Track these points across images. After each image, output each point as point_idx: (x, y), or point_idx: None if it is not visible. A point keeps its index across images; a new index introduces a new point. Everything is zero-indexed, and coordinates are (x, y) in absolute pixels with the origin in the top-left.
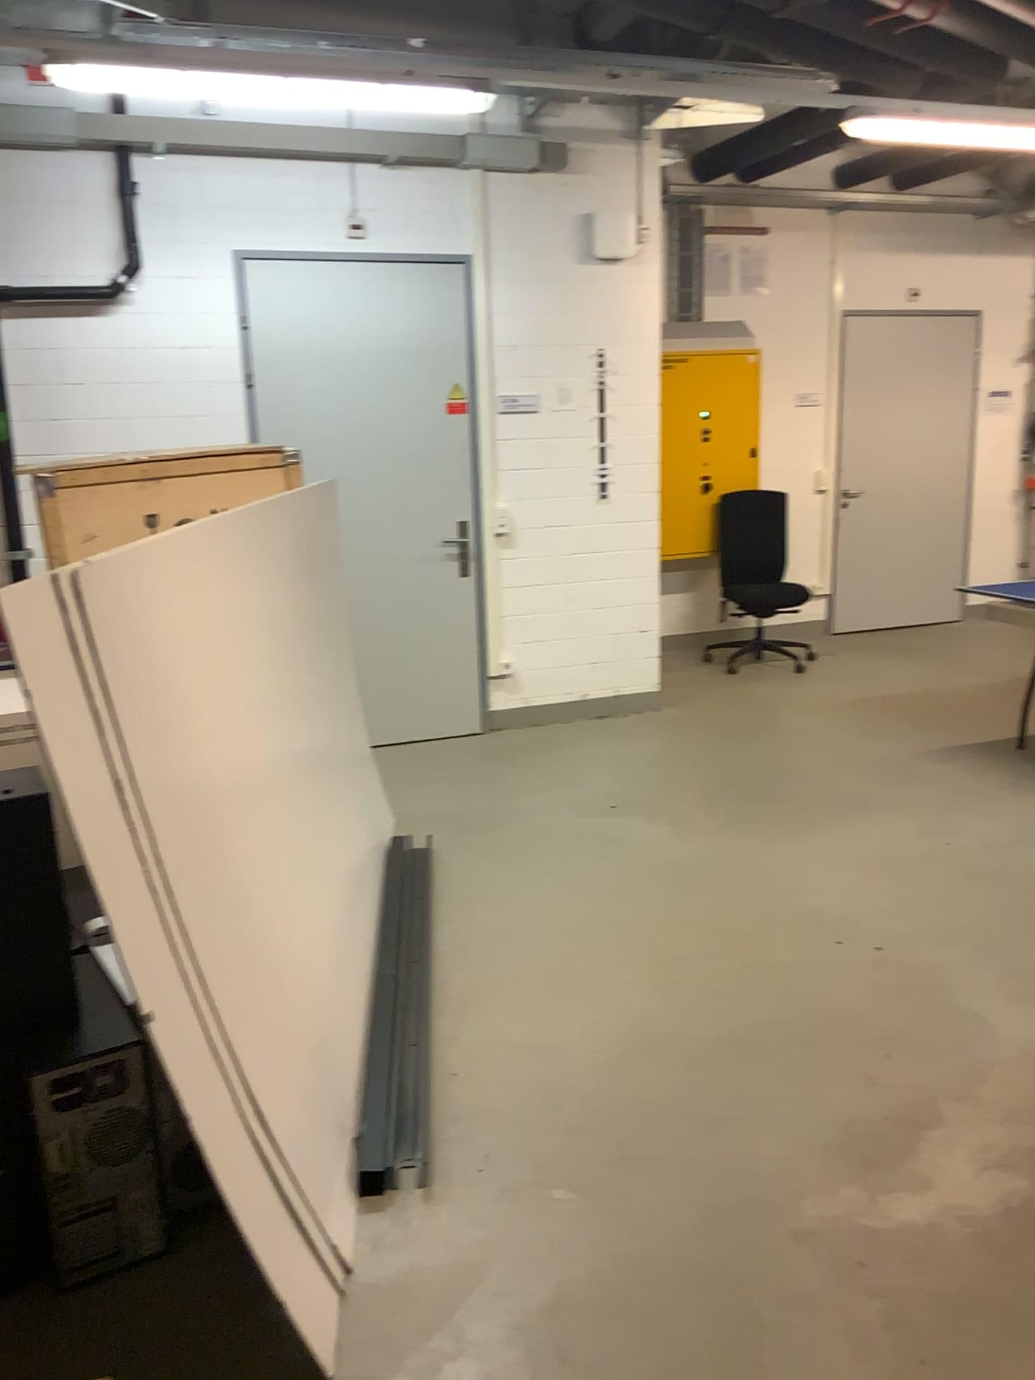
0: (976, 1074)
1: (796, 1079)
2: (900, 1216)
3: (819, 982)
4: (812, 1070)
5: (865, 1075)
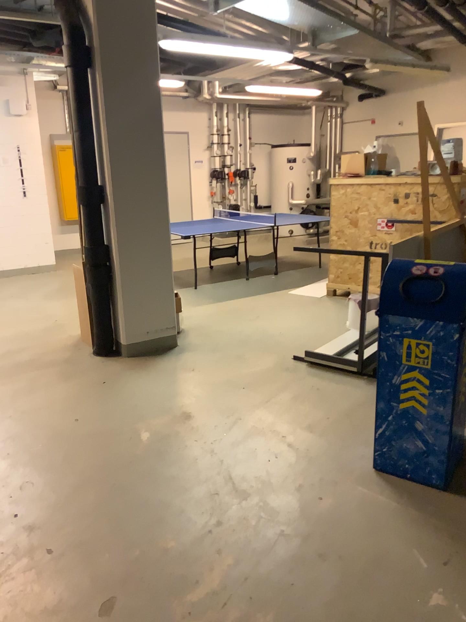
0: (49, 338)
1: (2, 343)
2: (2, 361)
3: (29, 327)
4: (8, 342)
5: (21, 341)
